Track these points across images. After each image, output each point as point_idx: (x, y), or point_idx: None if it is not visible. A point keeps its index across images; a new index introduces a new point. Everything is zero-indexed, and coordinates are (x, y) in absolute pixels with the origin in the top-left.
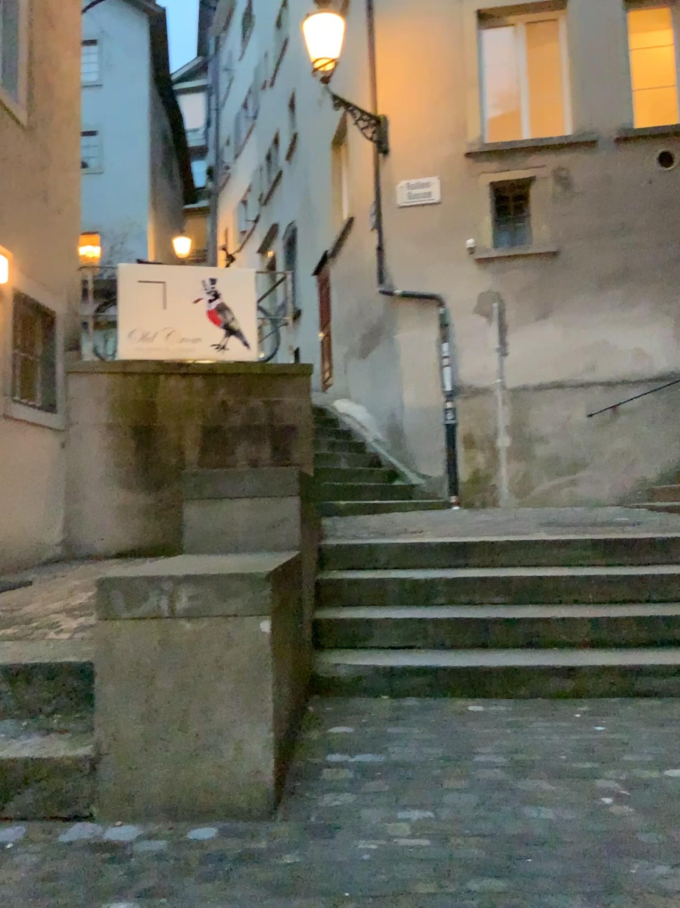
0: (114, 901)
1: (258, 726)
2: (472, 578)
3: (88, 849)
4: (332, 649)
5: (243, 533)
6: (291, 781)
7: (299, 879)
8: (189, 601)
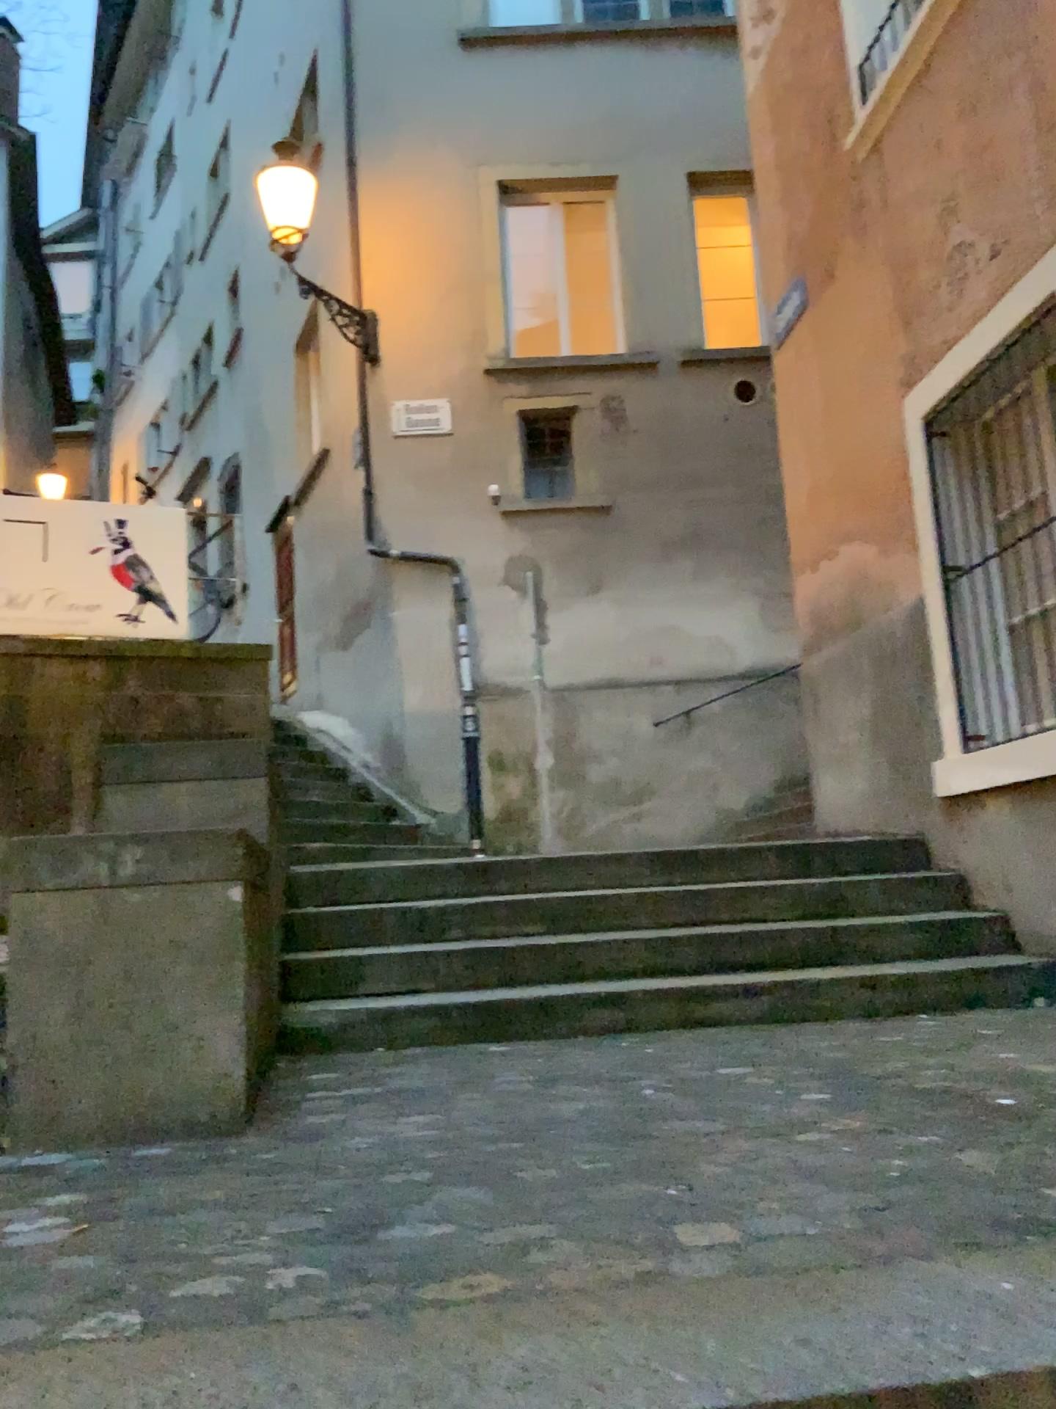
0: (56, 1192)
1: (226, 1016)
2: (496, 906)
3: (6, 1165)
4: (307, 997)
5: None
6: (263, 1107)
7: (284, 1161)
8: (137, 865)
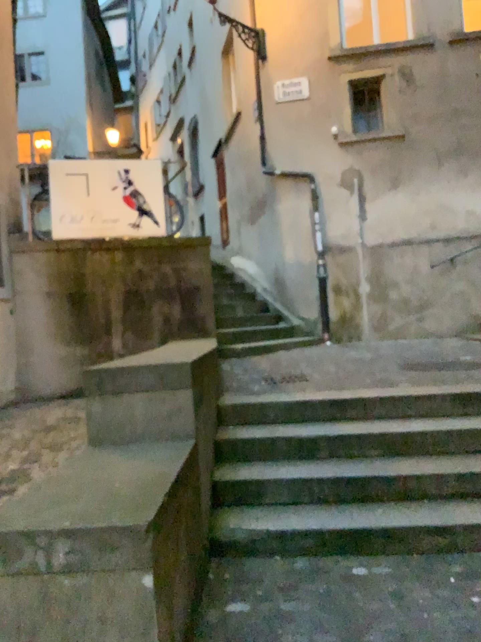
0: None
1: None
2: (349, 434)
3: None
4: (229, 510)
5: (141, 425)
6: None
7: None
8: (66, 557)
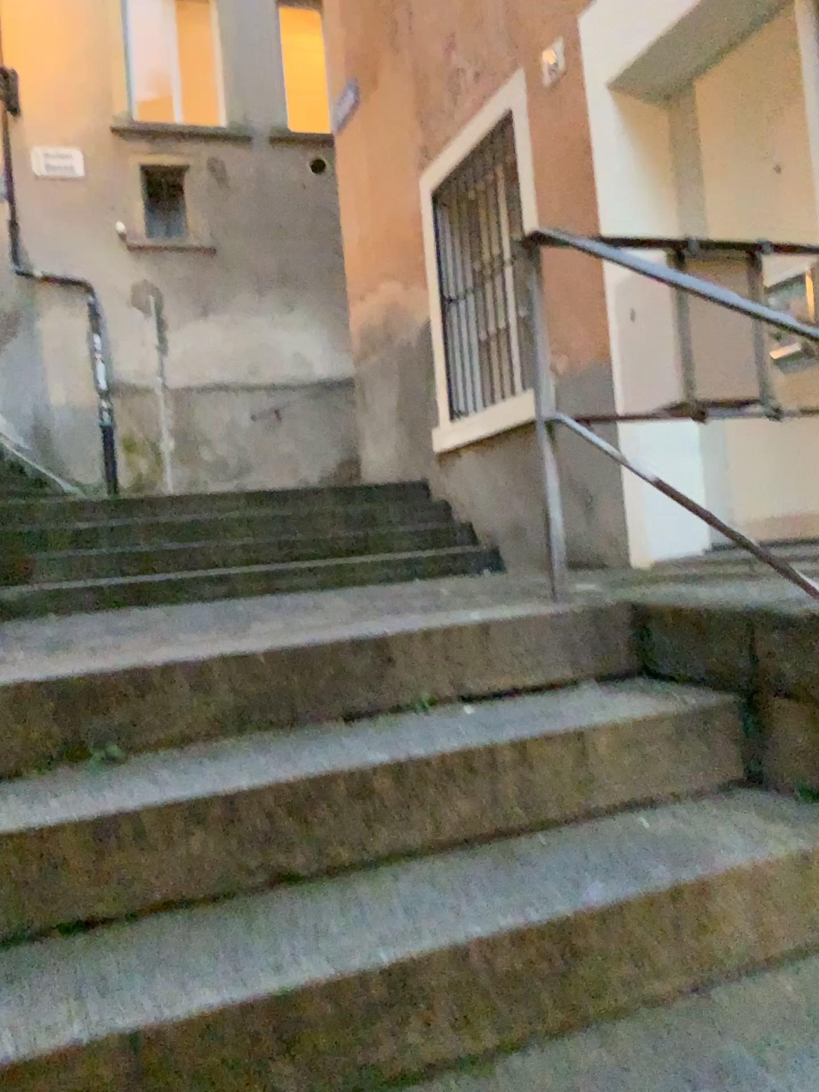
0: None
1: None
2: (133, 525)
3: None
4: None
5: None
6: None
7: None
8: None
